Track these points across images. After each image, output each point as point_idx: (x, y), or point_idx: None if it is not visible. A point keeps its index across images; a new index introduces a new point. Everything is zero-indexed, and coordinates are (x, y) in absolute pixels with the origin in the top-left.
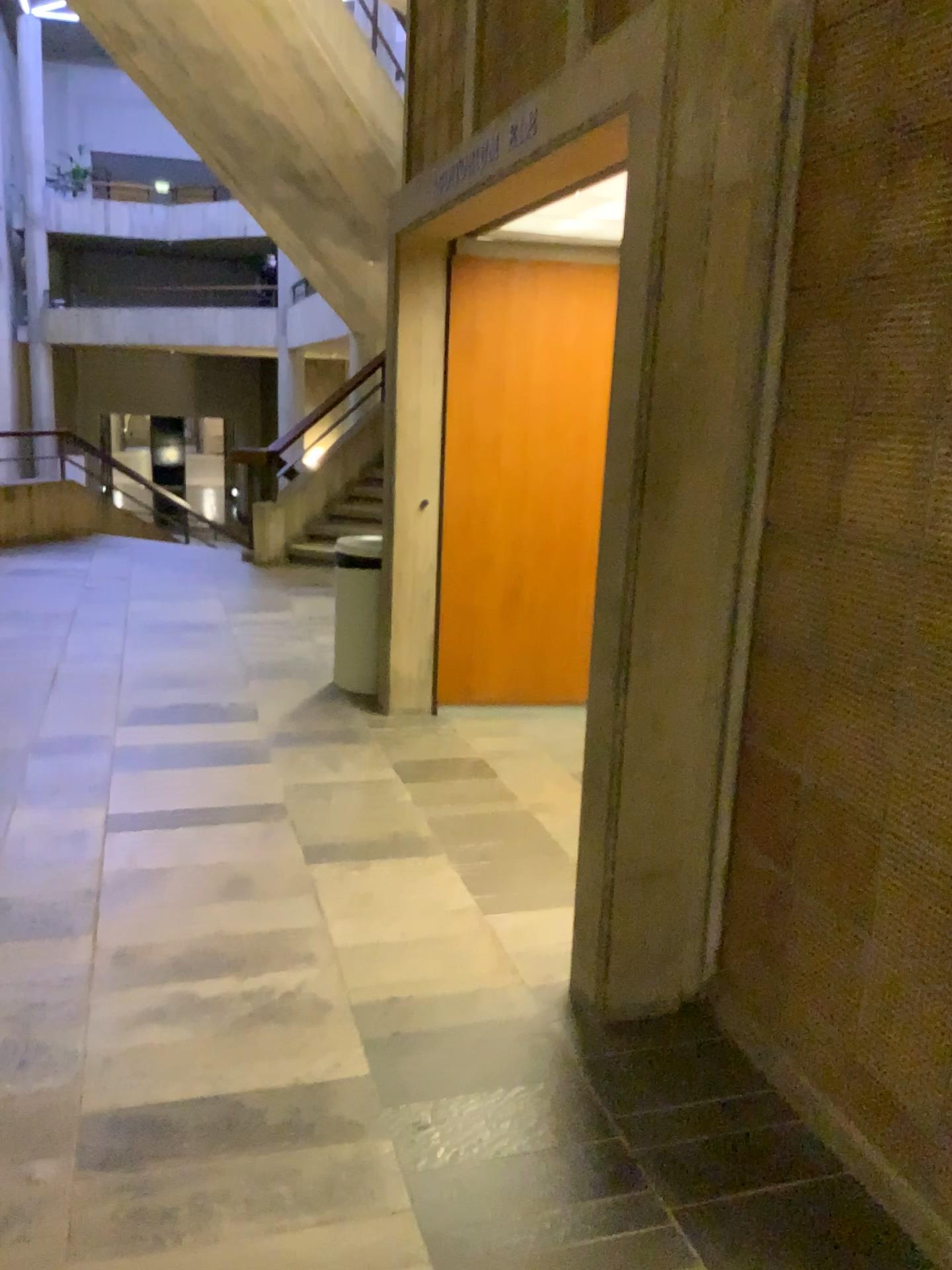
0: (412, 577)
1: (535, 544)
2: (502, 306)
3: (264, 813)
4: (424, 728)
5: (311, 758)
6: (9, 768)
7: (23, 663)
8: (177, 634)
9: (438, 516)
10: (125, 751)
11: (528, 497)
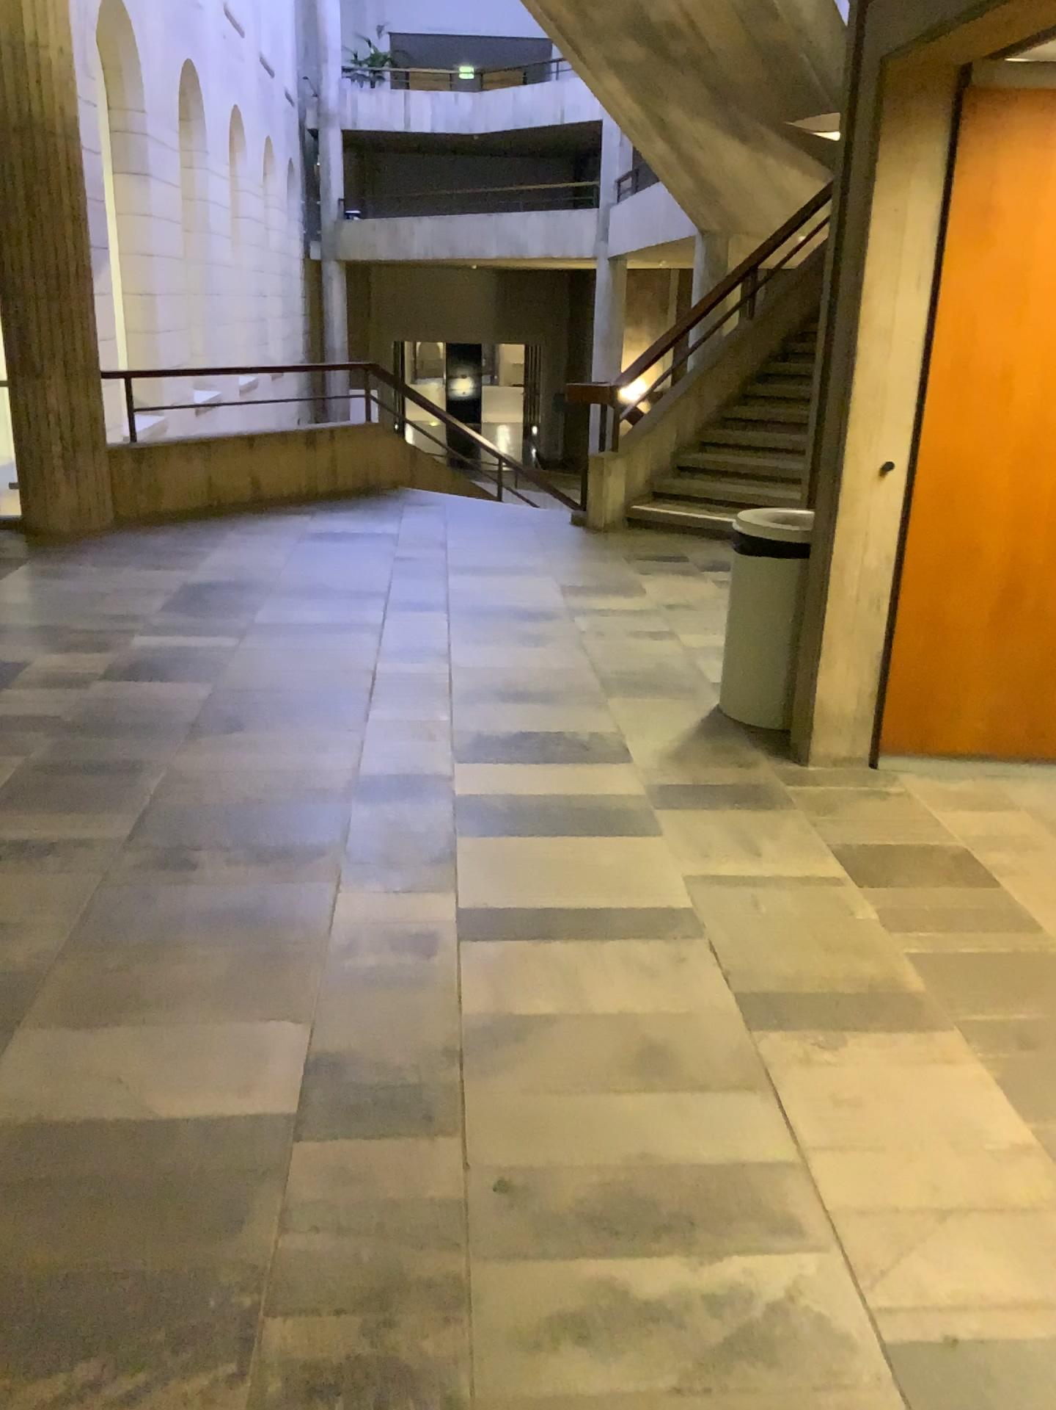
0: (860, 577)
1: (1048, 533)
2: (1034, 170)
3: (674, 931)
4: (869, 793)
5: (722, 837)
6: (328, 827)
7: (334, 665)
8: (515, 629)
9: (906, 490)
10: (473, 809)
11: (1044, 464)
